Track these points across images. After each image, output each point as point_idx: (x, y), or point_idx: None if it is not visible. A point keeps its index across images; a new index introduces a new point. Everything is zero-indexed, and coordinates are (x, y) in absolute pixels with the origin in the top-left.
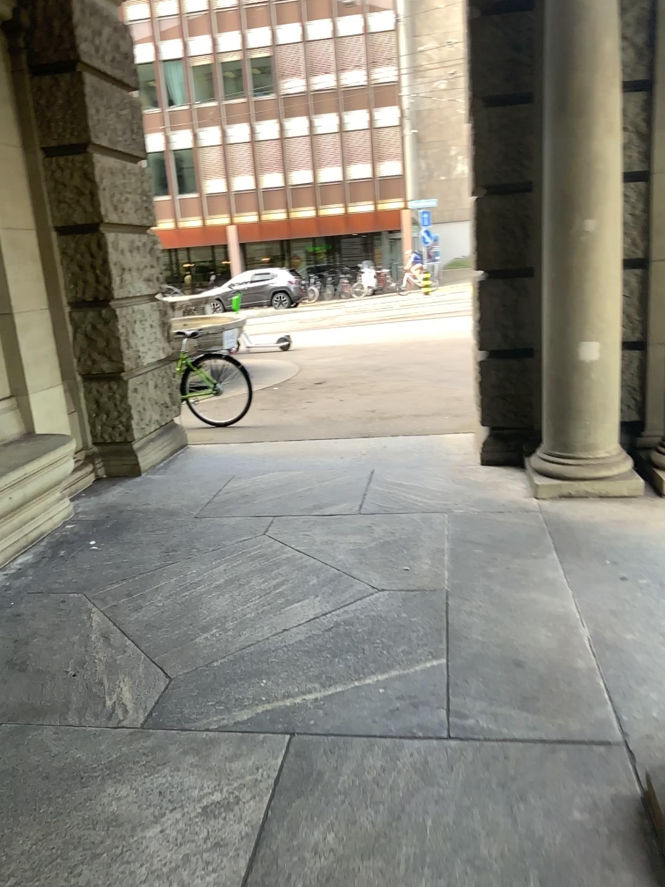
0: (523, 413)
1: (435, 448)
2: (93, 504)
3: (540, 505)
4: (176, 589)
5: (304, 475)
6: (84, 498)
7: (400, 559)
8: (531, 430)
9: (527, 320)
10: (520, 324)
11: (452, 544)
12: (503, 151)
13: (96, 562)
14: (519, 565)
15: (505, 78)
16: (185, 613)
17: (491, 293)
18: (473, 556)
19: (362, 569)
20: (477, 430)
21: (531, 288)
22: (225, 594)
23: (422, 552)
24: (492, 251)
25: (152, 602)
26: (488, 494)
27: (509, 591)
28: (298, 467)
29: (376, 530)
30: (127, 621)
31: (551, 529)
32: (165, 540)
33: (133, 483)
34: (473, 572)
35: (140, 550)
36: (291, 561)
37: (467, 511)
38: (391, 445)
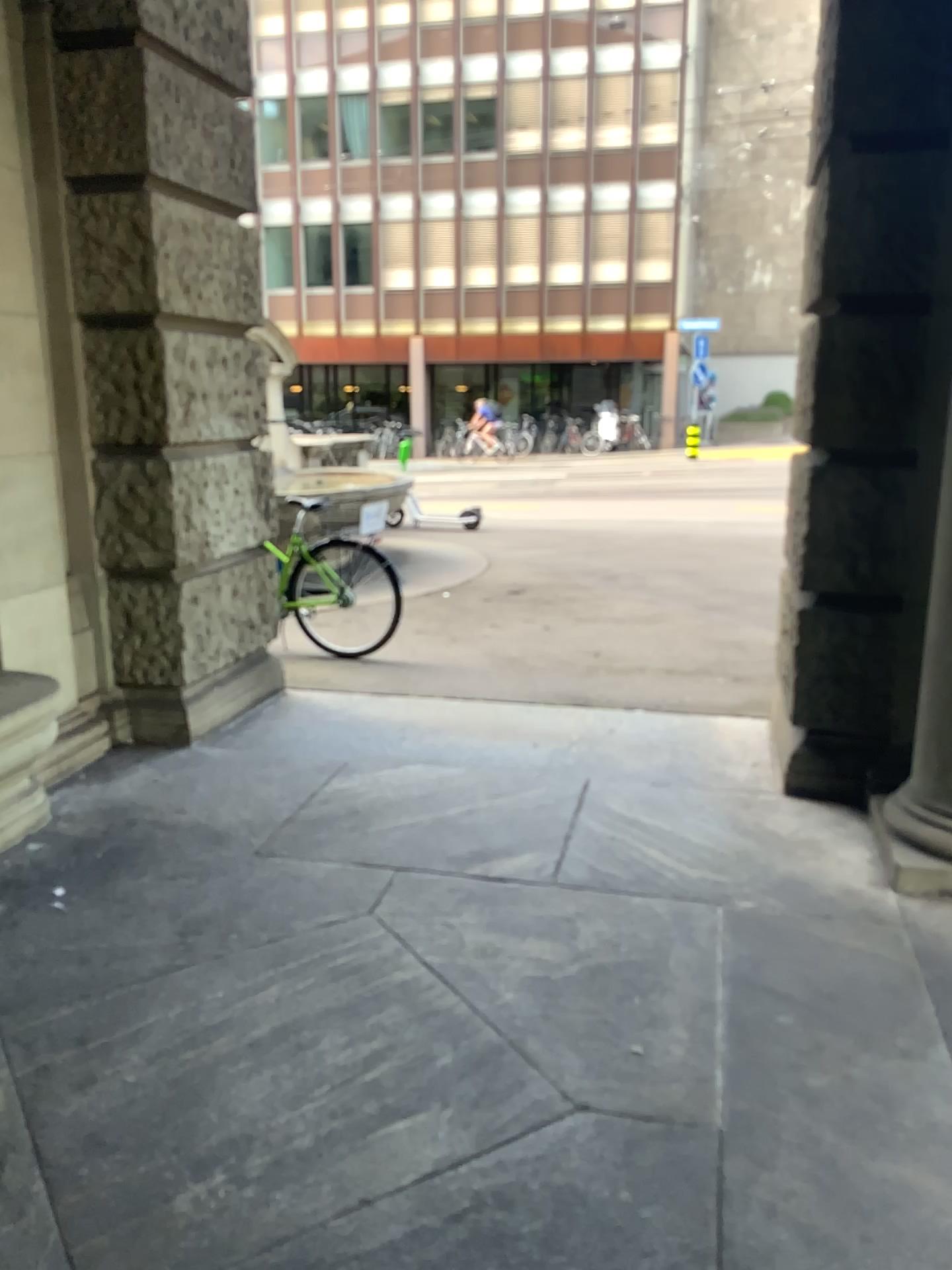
0: (869, 708)
1: (701, 747)
2: (90, 802)
3: (902, 910)
4: (172, 1040)
5: (464, 780)
6: (84, 783)
7: (625, 1022)
8: (880, 742)
9: (894, 544)
10: (879, 550)
11: (732, 996)
12: (881, 234)
13: (48, 946)
14: (873, 1079)
15: (900, 95)
16: (169, 1121)
17: (831, 490)
18: (776, 1036)
19: (547, 1042)
20: (775, 718)
21: (907, 488)
22: (263, 1074)
23: (669, 1009)
24: (840, 415)
25: (116, 1074)
26: (799, 867)
27: (857, 1161)
28: (458, 760)
29: (582, 935)
30: (50, 1127)
31: (931, 979)
32: (186, 908)
33: (171, 761)
34: (777, 1087)
35: (136, 923)
36: (408, 998)
37: (760, 907)
38: (623, 731)
